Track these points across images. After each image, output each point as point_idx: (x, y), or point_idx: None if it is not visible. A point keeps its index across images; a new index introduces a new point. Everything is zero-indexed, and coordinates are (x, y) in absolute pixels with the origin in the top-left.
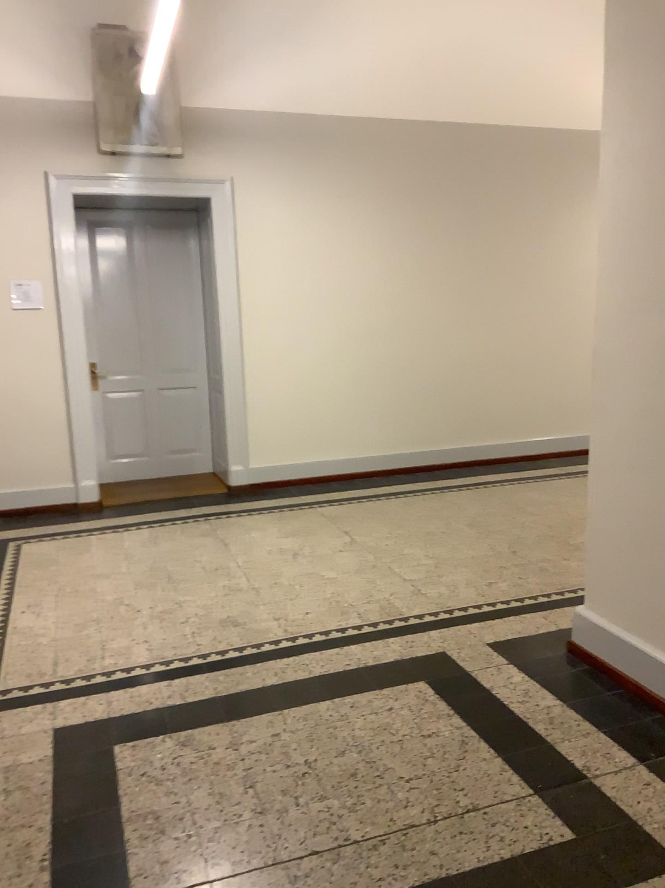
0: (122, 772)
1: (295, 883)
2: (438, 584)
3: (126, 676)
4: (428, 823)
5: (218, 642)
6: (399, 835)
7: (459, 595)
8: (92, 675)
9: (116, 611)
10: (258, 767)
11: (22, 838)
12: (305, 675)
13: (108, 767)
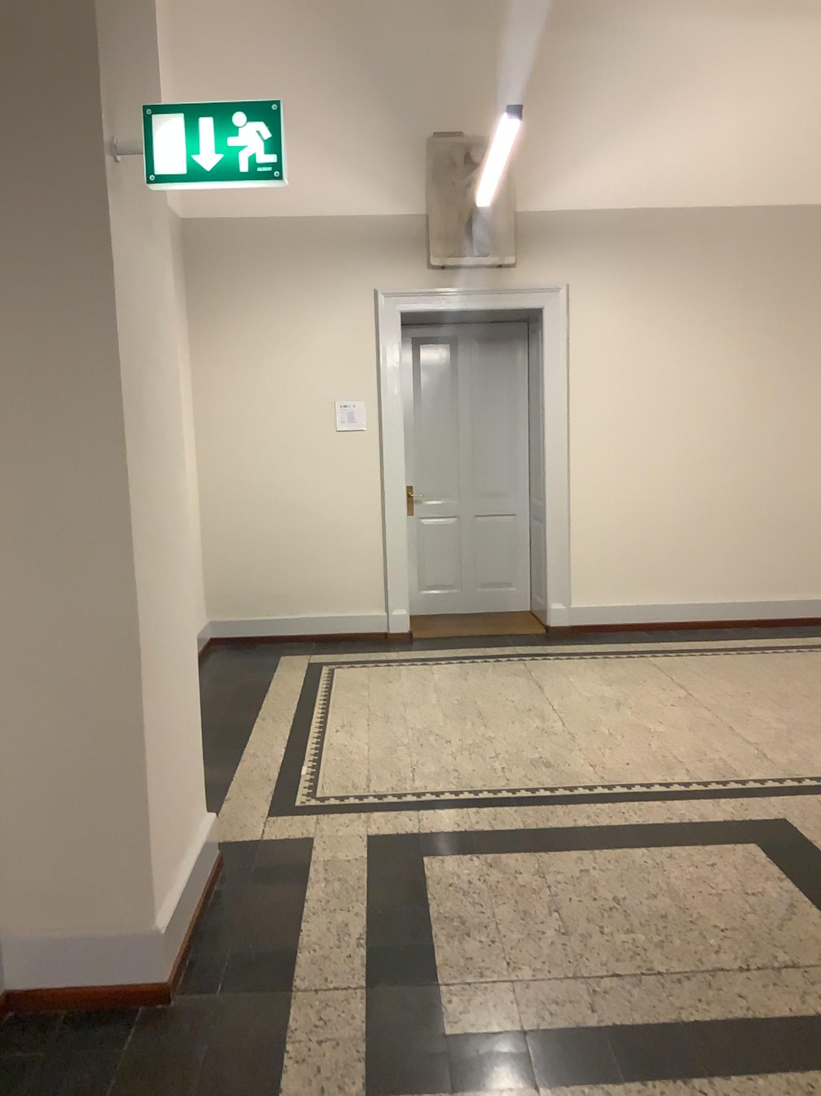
0: (431, 880)
1: (594, 997)
2: (786, 751)
3: (435, 800)
4: (740, 972)
5: (528, 781)
6: (707, 978)
7: (812, 766)
8: (402, 795)
9: (425, 740)
10: (563, 896)
11: (342, 917)
12: (620, 823)
13: (418, 874)
